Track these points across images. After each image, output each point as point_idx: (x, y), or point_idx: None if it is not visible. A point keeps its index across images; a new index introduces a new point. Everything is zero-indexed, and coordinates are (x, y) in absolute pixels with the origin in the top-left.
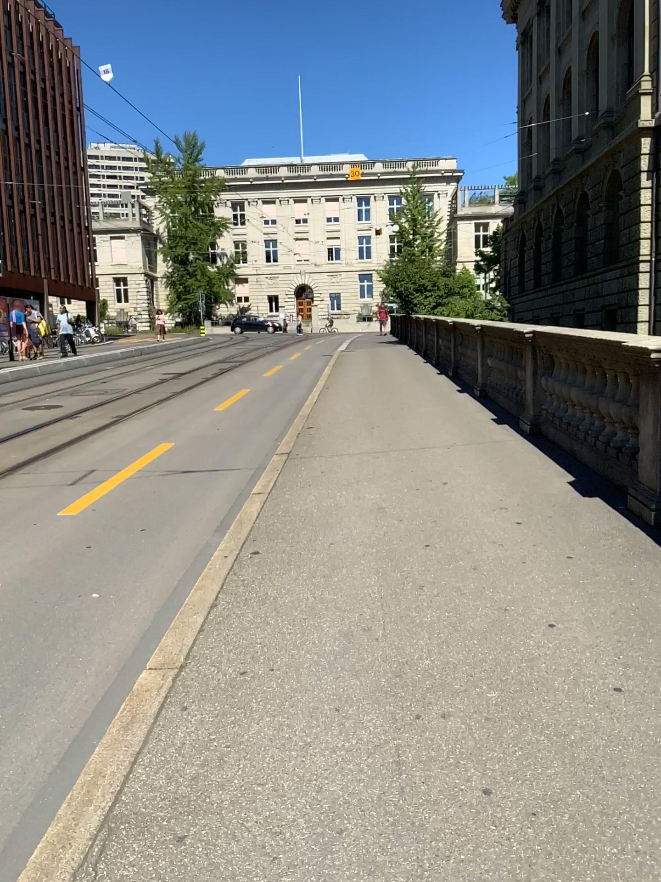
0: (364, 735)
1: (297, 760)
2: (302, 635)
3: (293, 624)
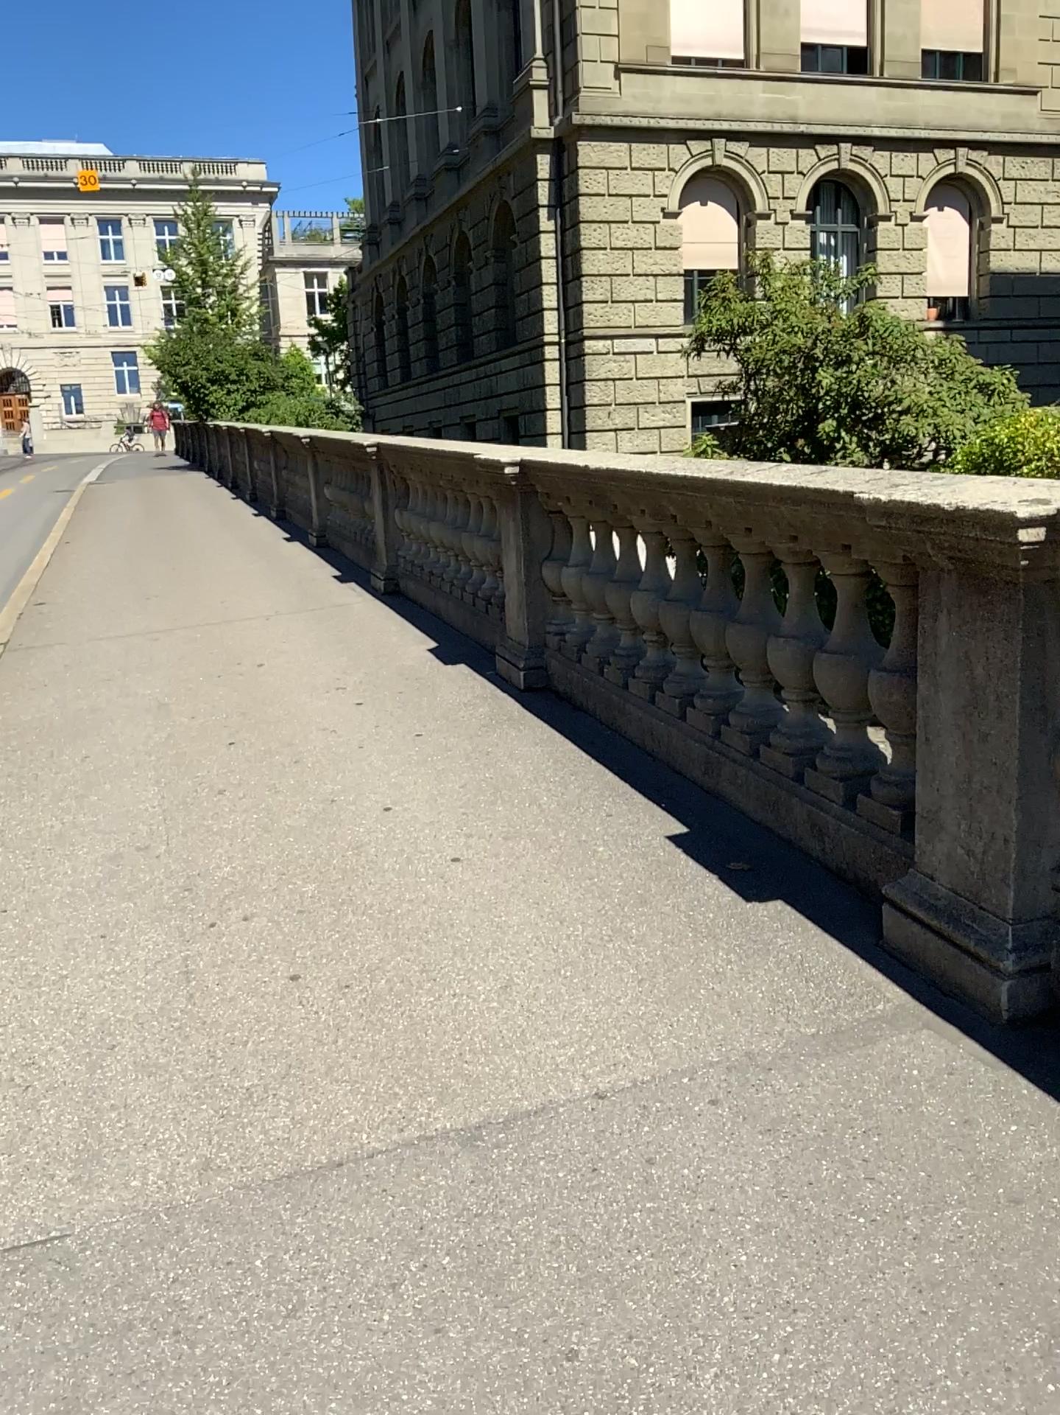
0: (141, 957)
1: (50, 996)
2: (48, 867)
3: (33, 857)
